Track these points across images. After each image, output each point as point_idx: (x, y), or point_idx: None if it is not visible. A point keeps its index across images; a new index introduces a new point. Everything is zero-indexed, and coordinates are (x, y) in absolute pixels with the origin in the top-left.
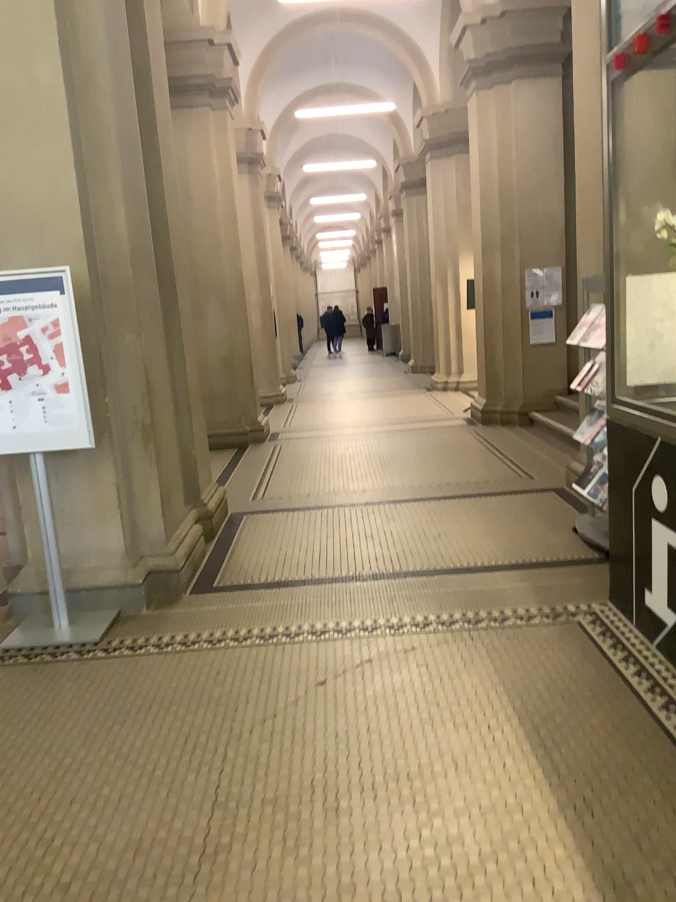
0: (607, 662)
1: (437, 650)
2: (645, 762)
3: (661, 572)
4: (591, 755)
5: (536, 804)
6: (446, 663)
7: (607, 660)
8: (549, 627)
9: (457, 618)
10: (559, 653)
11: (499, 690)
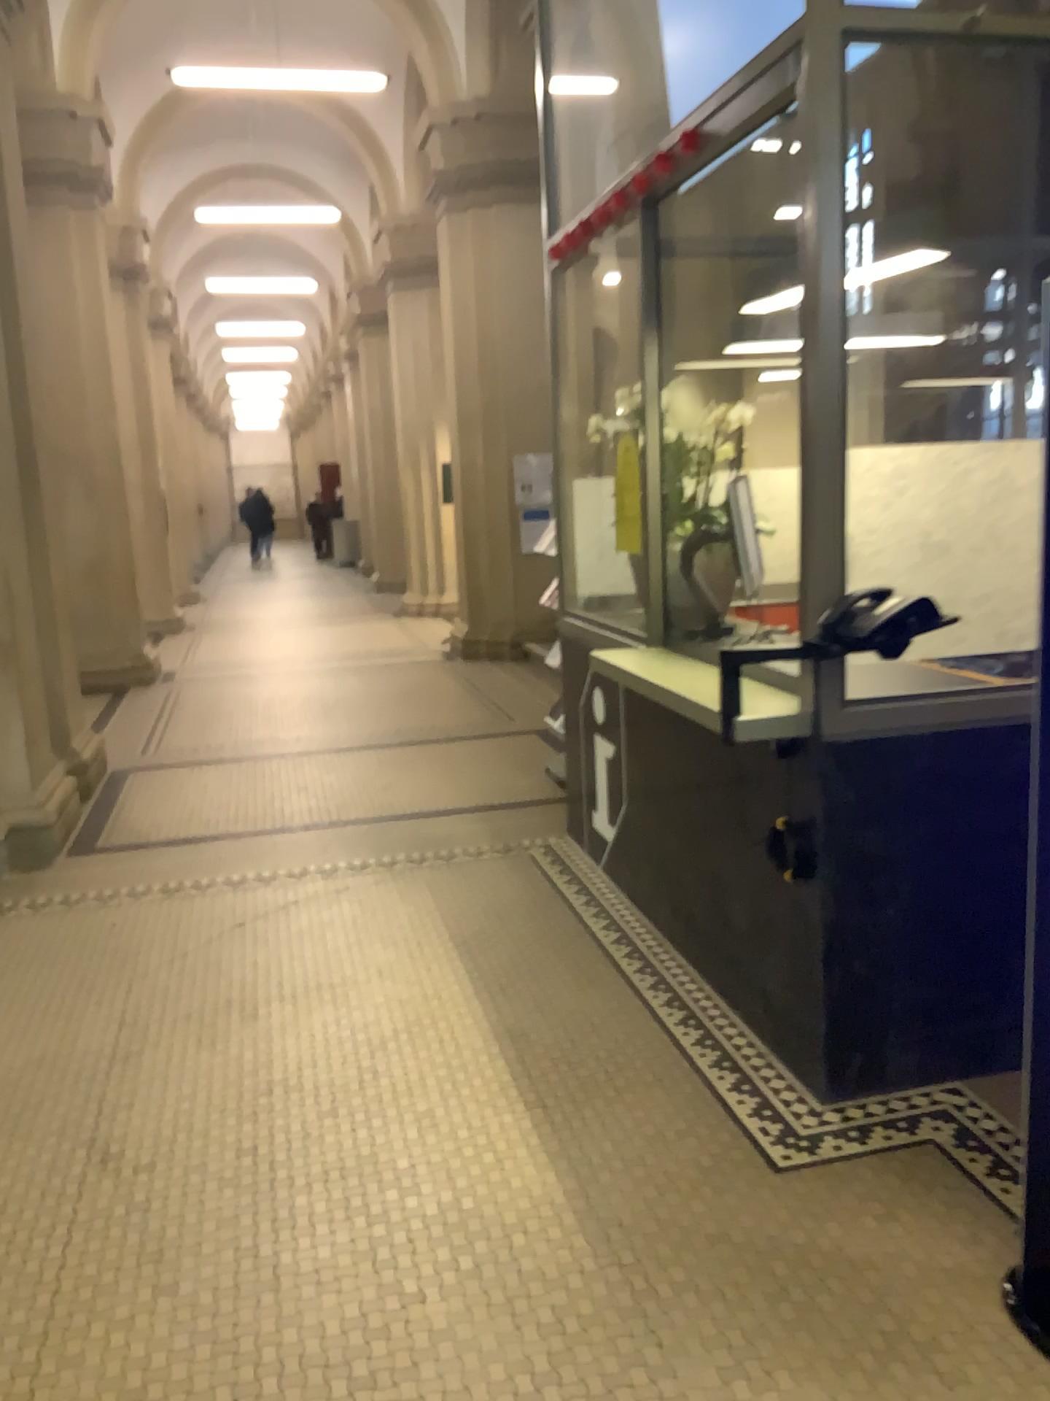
0: (550, 886)
1: (370, 888)
2: (563, 955)
3: (604, 788)
4: (513, 955)
5: (452, 991)
6: (380, 898)
7: (551, 885)
8: (497, 861)
9: (398, 859)
10: (502, 882)
11: (433, 916)
